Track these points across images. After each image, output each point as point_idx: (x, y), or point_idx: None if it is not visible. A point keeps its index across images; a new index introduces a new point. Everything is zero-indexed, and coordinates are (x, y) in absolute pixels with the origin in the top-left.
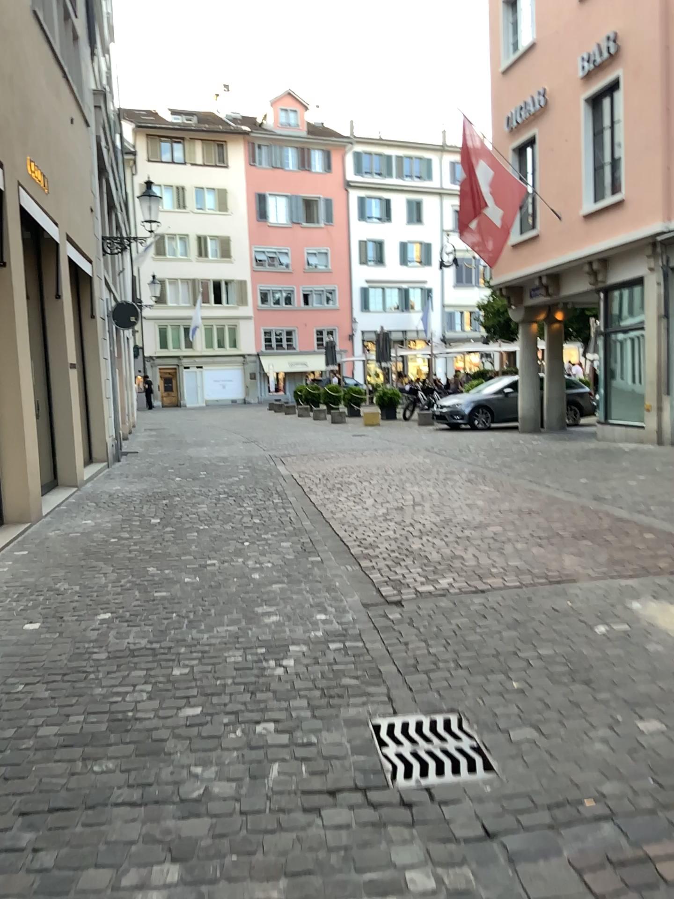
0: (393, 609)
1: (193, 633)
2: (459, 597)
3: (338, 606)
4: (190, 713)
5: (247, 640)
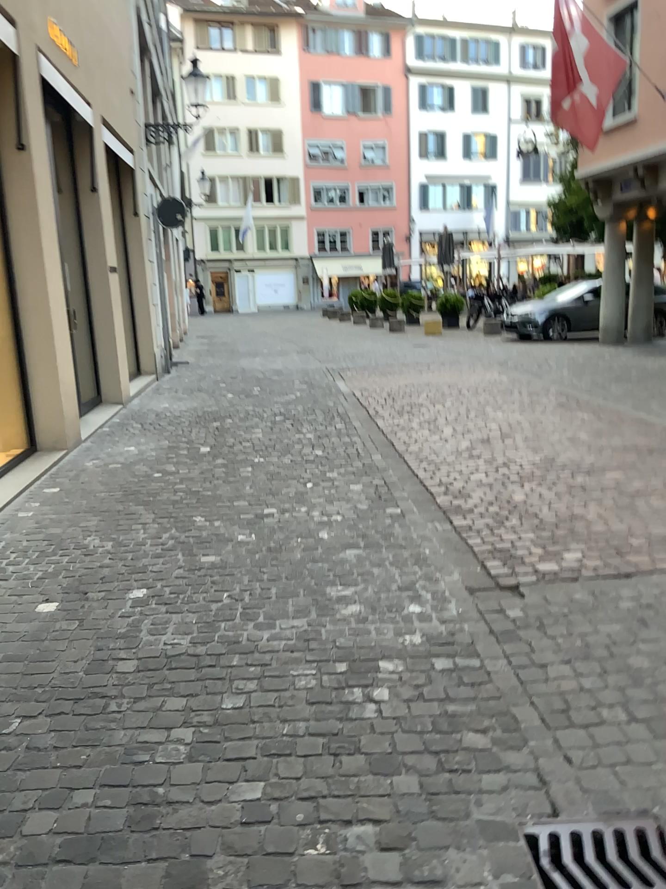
0: (509, 597)
1: (249, 631)
2: (594, 582)
3: (434, 589)
4: (246, 793)
5: (320, 646)
